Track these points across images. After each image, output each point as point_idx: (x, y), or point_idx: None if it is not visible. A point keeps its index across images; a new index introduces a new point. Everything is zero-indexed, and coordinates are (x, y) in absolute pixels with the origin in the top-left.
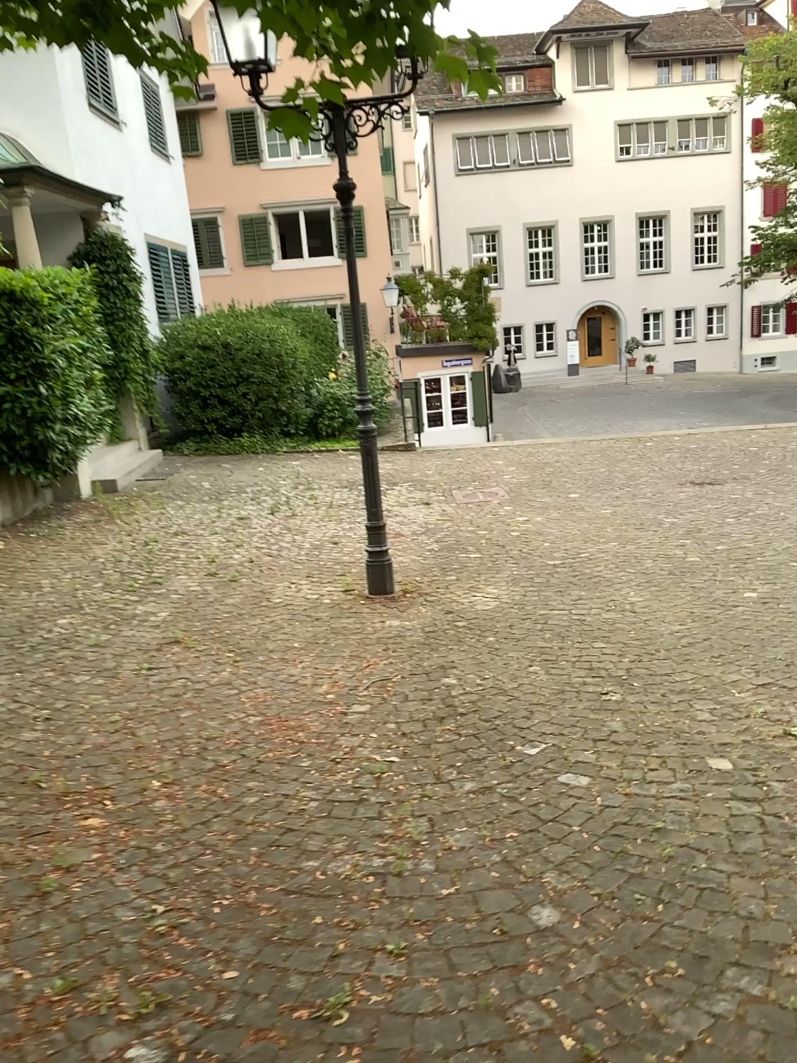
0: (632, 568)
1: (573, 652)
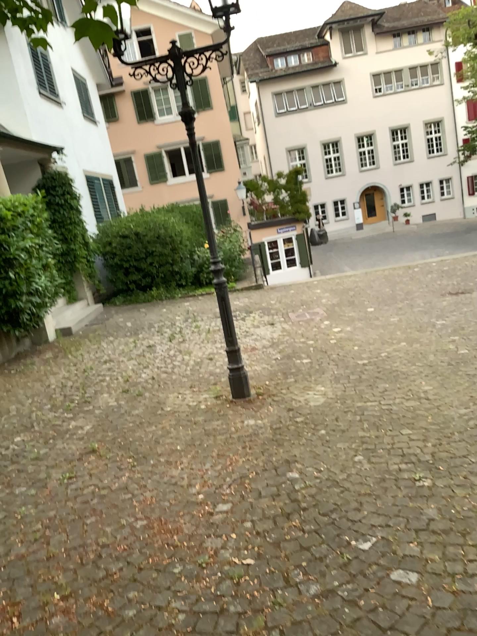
0: (419, 363)
1: (386, 437)
